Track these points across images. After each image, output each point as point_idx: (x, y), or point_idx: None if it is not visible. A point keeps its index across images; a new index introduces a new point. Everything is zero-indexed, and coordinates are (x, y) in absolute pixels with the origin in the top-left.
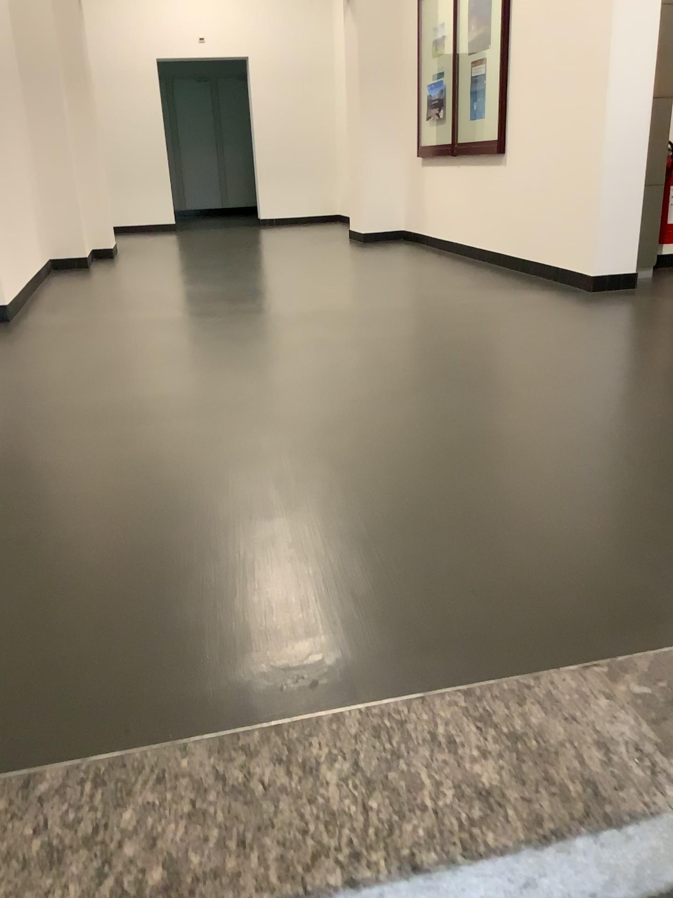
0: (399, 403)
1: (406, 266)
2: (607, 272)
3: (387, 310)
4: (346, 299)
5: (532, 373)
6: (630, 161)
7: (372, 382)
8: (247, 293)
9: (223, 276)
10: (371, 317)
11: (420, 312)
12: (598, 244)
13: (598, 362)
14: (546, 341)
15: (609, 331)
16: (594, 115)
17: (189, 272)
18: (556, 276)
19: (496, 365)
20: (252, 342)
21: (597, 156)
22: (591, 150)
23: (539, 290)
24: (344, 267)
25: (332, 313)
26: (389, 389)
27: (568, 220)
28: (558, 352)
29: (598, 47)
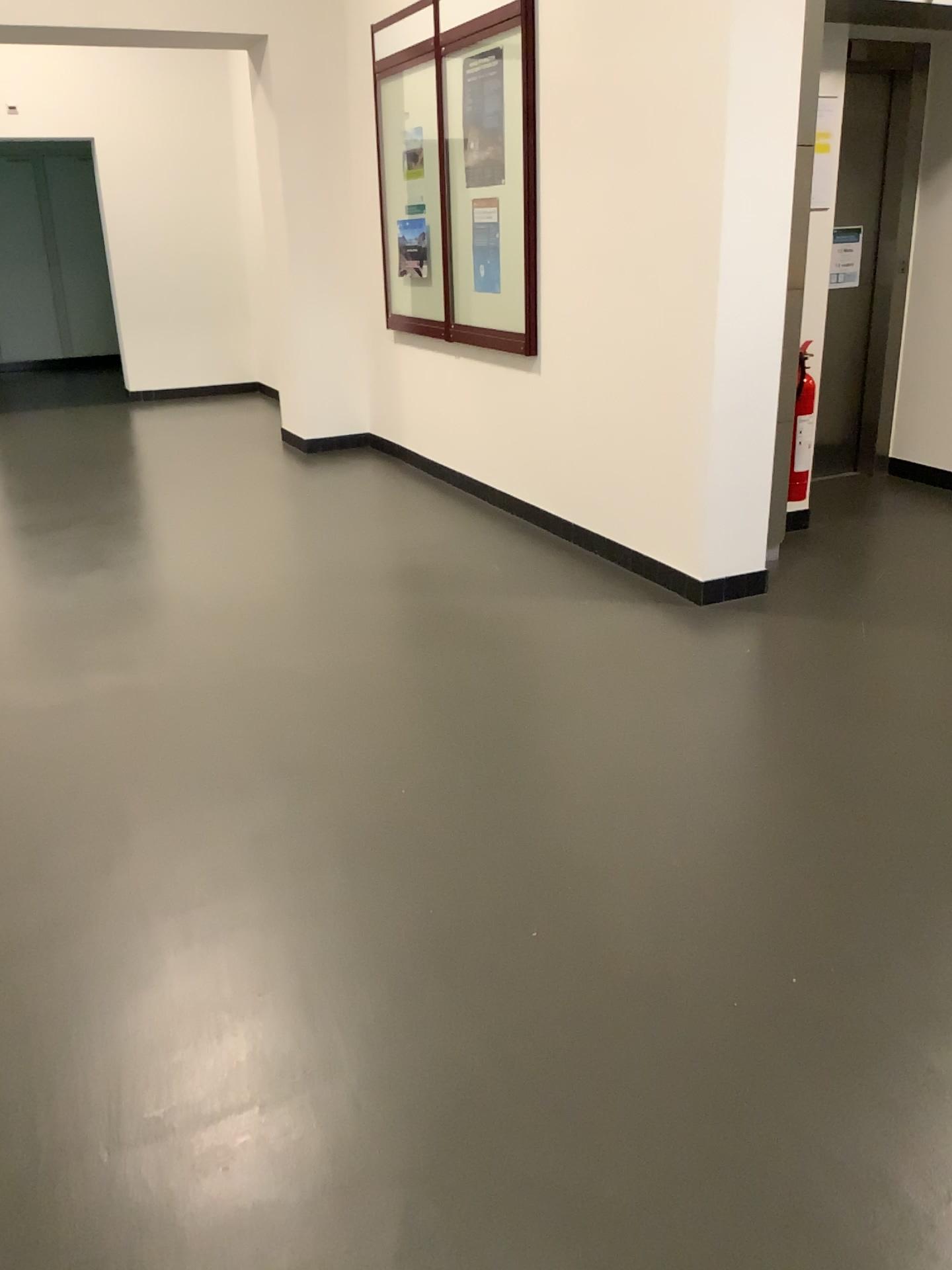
0: (461, 1045)
1: (390, 537)
2: (726, 574)
3: (378, 674)
4: (301, 640)
5: (685, 896)
6: (755, 404)
7: (394, 955)
8: (119, 624)
9: (72, 567)
10: (354, 699)
11: (438, 681)
12: (710, 530)
13: (786, 847)
14: (675, 772)
15: (768, 731)
16: (695, 328)
17: (8, 556)
18: (636, 564)
19: (612, 869)
20: (137, 799)
21: (703, 395)
22: (692, 383)
23: (619, 602)
24: (286, 540)
25: (282, 689)
26: (431, 983)
27: (657, 485)
28: (706, 811)
29: (697, 221)
